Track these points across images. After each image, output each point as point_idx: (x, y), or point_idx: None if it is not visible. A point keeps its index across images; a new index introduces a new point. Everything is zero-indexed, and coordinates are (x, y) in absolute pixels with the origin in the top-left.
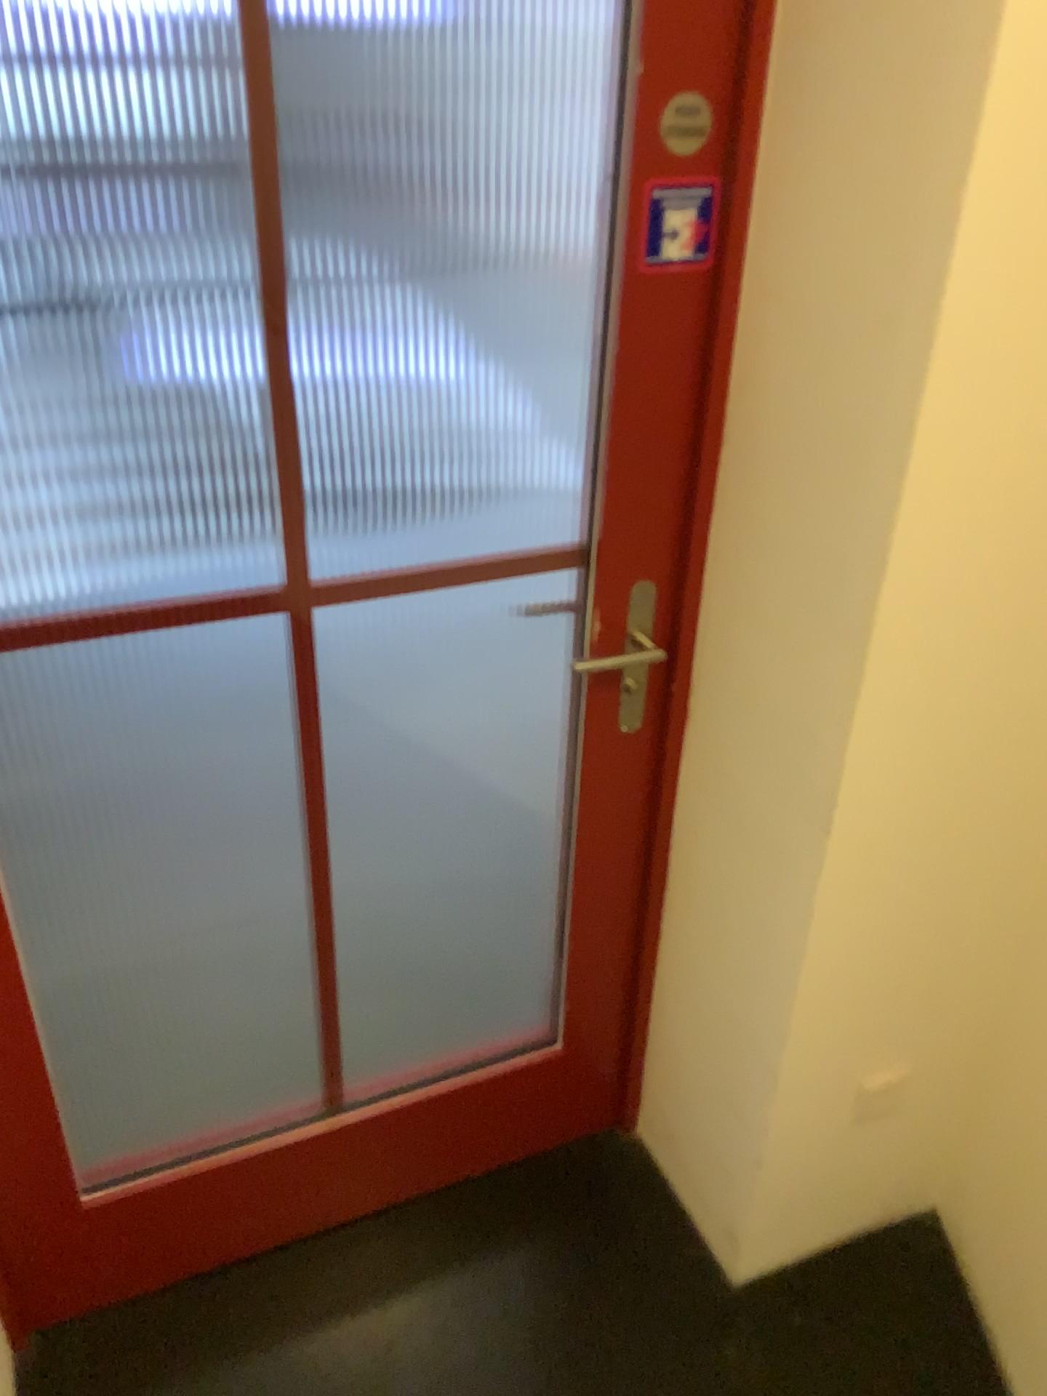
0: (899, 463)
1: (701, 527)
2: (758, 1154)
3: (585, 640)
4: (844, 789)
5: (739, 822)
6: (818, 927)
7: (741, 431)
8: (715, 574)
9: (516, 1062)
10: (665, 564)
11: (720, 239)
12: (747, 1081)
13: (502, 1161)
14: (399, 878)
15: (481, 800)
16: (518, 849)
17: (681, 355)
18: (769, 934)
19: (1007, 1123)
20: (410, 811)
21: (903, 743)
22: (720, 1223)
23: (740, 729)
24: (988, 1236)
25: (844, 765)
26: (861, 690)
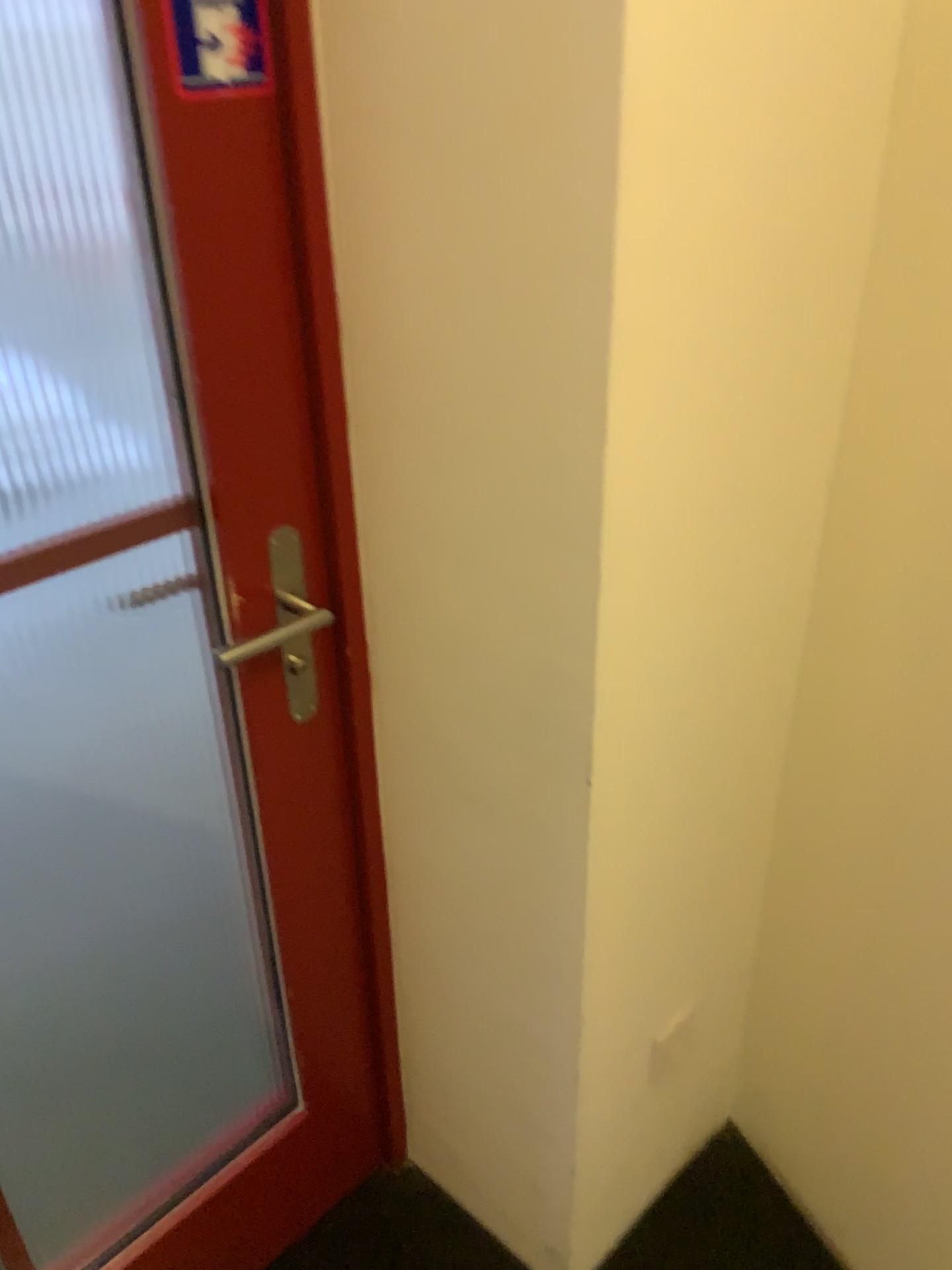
0: (603, 282)
1: (335, 442)
2: (573, 1166)
3: (221, 619)
4: (599, 725)
5: (466, 793)
6: (595, 894)
7: (364, 302)
8: (367, 497)
9: (256, 1149)
10: (302, 498)
11: (278, 41)
12: (541, 1088)
13: (267, 1268)
14: (52, 949)
15: (130, 827)
16: (187, 870)
17: (261, 211)
18: (536, 919)
19: (801, 1021)
20: (48, 863)
21: (652, 650)
22: (542, 1248)
23: (443, 682)
24: (809, 1143)
25: (592, 695)
26: (601, 598)
